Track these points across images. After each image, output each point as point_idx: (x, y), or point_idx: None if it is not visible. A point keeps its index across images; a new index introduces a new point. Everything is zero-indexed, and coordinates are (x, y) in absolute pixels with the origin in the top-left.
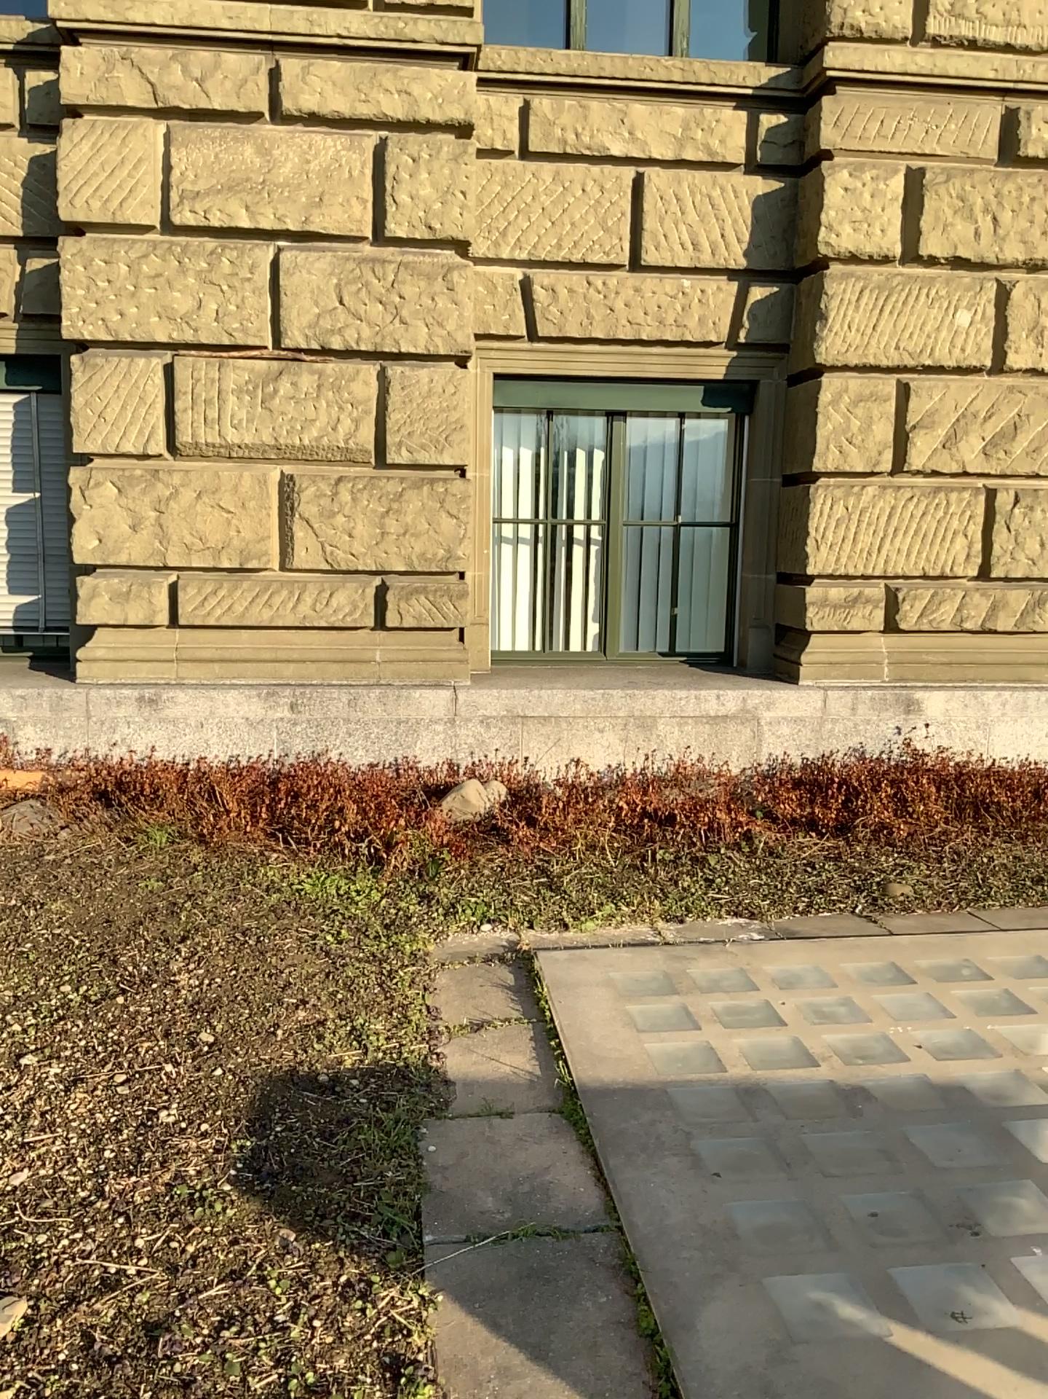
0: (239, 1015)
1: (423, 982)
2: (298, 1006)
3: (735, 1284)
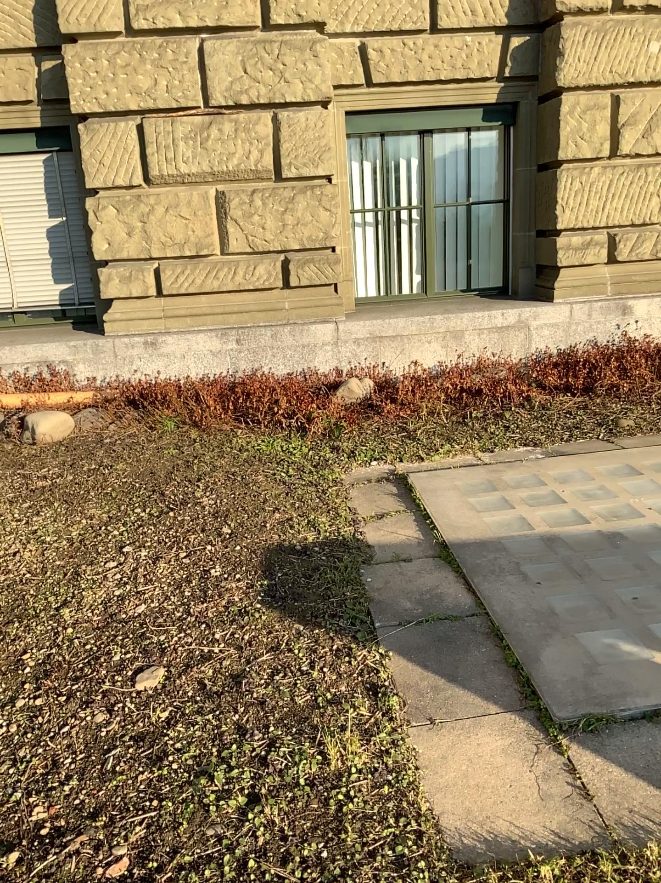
0: (241, 518)
1: (343, 494)
2: (274, 511)
3: (560, 637)
